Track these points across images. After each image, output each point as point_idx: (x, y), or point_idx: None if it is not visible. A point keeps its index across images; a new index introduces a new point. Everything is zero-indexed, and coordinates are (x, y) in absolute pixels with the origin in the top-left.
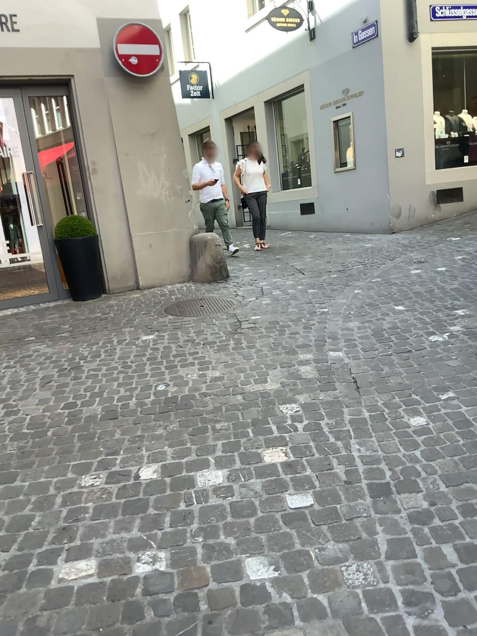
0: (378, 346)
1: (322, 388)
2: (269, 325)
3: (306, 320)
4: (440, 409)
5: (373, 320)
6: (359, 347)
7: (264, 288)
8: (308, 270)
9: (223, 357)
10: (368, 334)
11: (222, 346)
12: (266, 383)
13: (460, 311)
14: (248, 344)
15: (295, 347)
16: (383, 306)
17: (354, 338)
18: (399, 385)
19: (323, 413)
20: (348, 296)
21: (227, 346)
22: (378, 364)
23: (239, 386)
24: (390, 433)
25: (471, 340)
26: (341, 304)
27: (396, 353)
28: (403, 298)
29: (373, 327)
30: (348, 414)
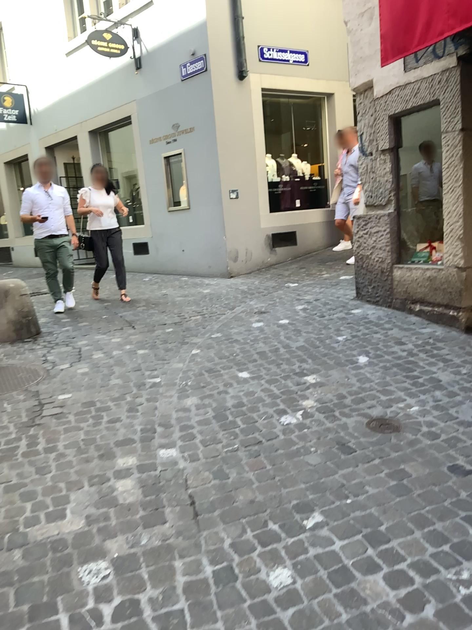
0: (221, 435)
1: (145, 519)
2: (81, 408)
3: (131, 397)
4: (309, 547)
5: (214, 393)
6: (197, 438)
7: (82, 350)
8: (139, 322)
9: (6, 468)
10: (208, 415)
11: (8, 448)
12: (62, 518)
13: (313, 377)
14: (47, 443)
15: (112, 443)
16: (225, 372)
17: (190, 424)
18: (250, 504)
19: (144, 574)
20: (185, 359)
21: (15, 448)
22: (221, 466)
23: (19, 528)
24: (243, 610)
25: (331, 419)
26: (176, 370)
27: (244, 446)
28: (247, 360)
29: (214, 404)
30: (181, 571)
